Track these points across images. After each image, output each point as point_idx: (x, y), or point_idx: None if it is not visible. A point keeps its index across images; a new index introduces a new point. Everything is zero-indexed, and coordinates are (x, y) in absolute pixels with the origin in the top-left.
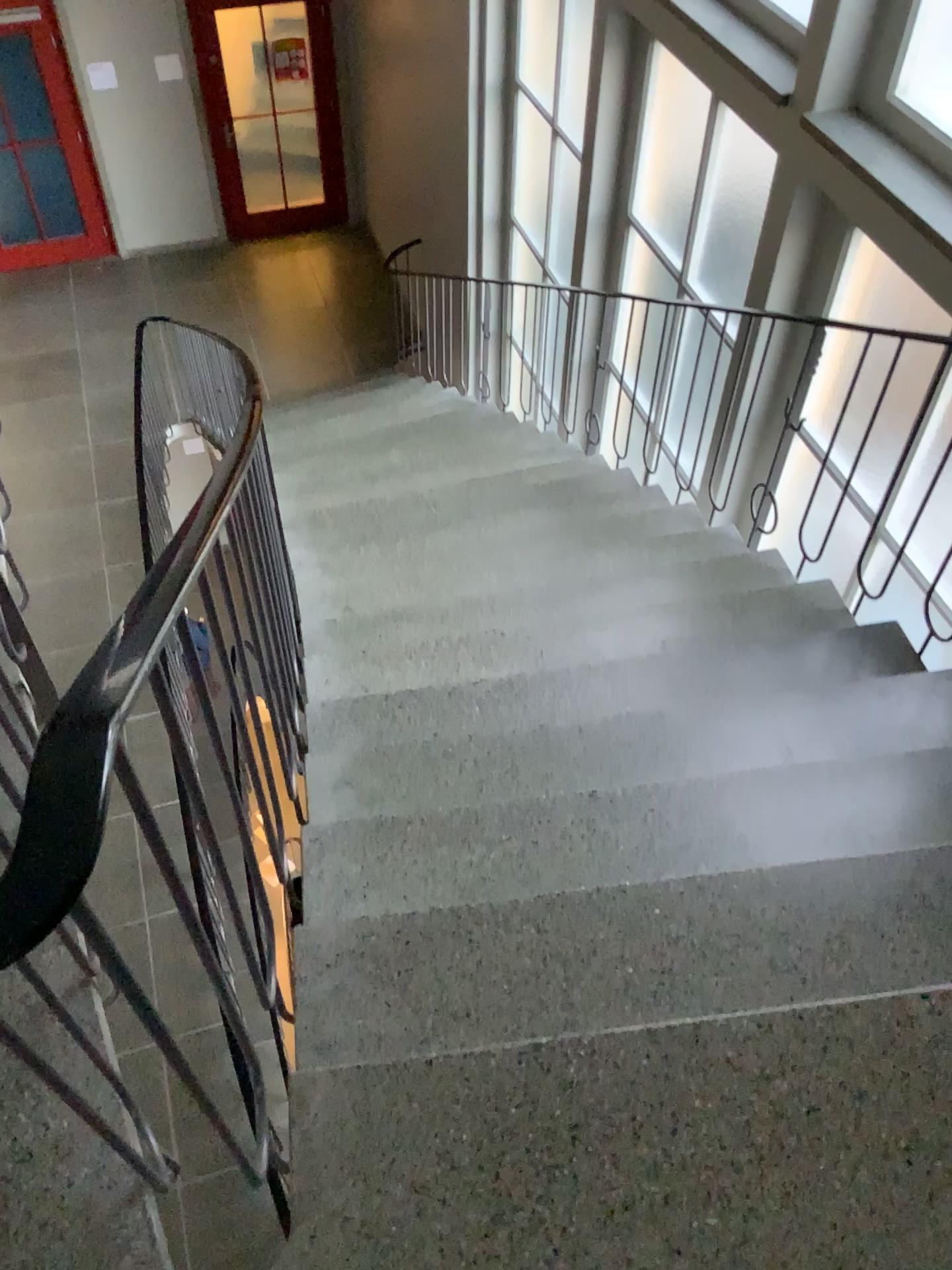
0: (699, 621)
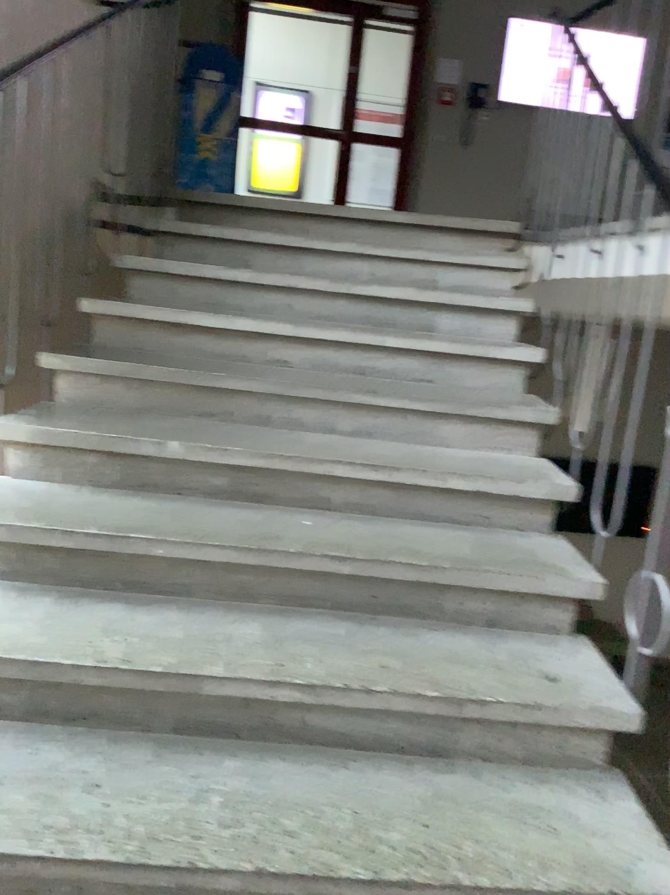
0: (165, 432)
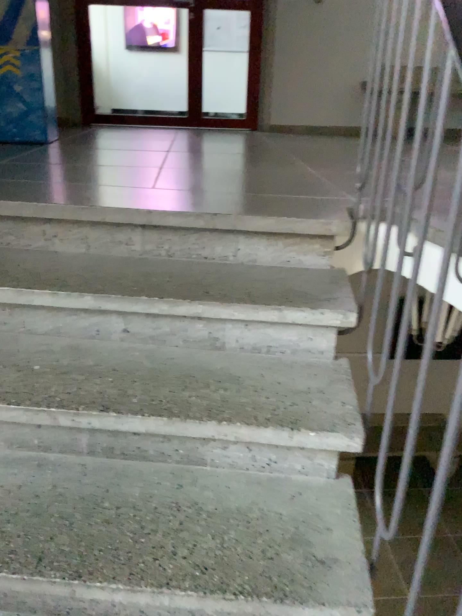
0: None
